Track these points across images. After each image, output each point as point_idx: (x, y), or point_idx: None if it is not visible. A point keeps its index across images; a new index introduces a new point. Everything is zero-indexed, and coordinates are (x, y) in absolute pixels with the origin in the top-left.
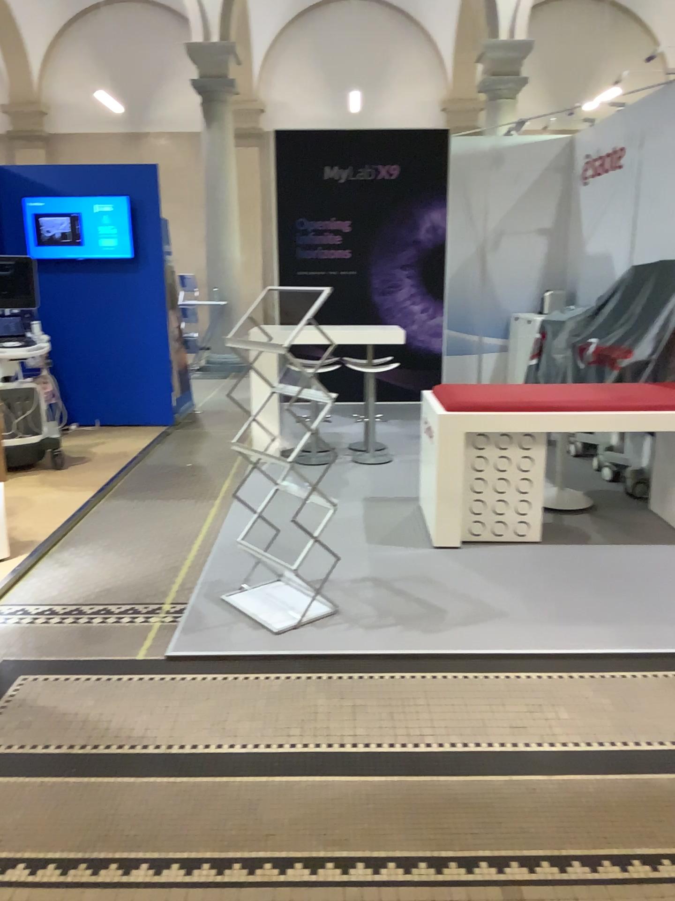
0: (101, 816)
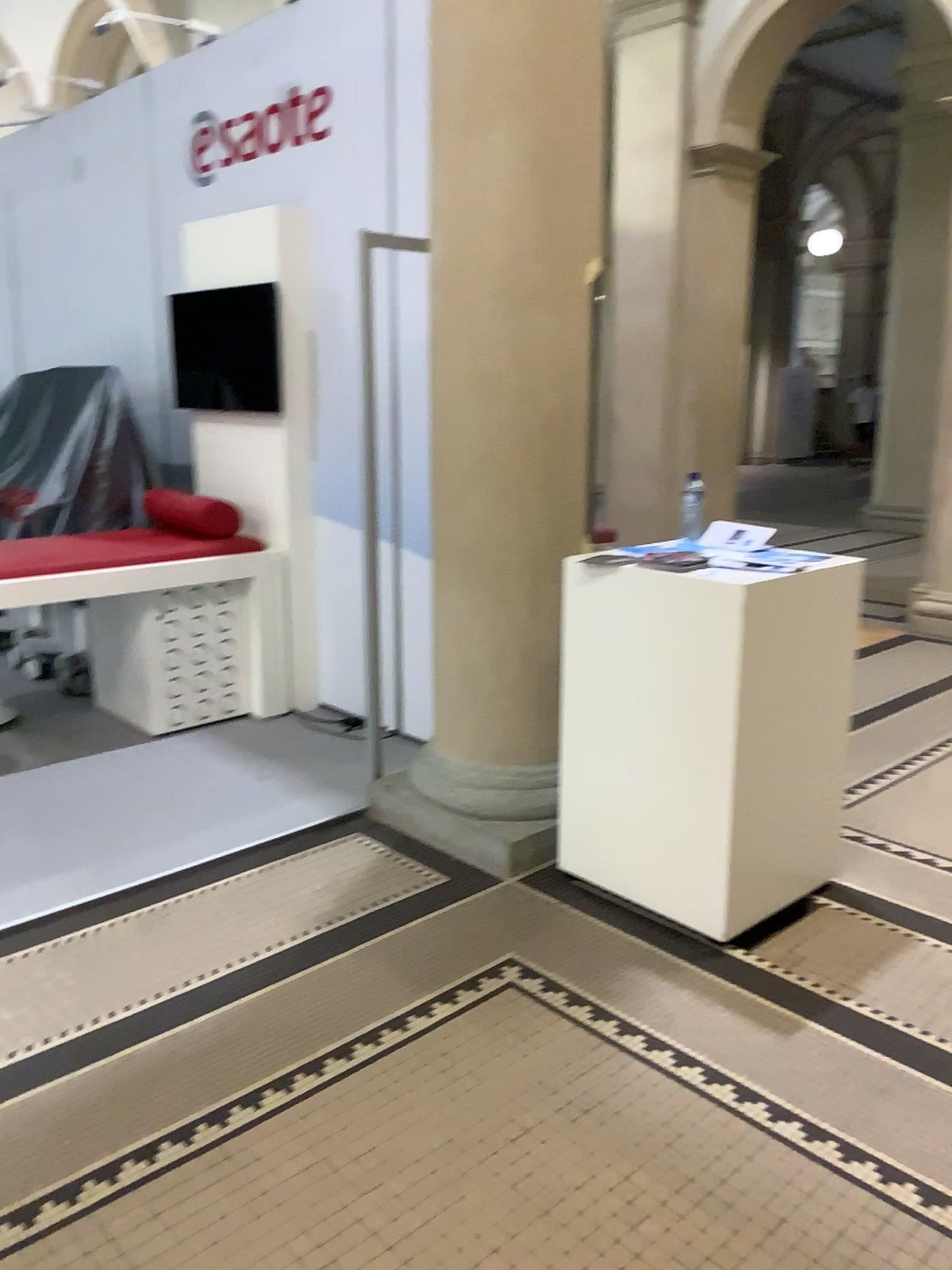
0: None
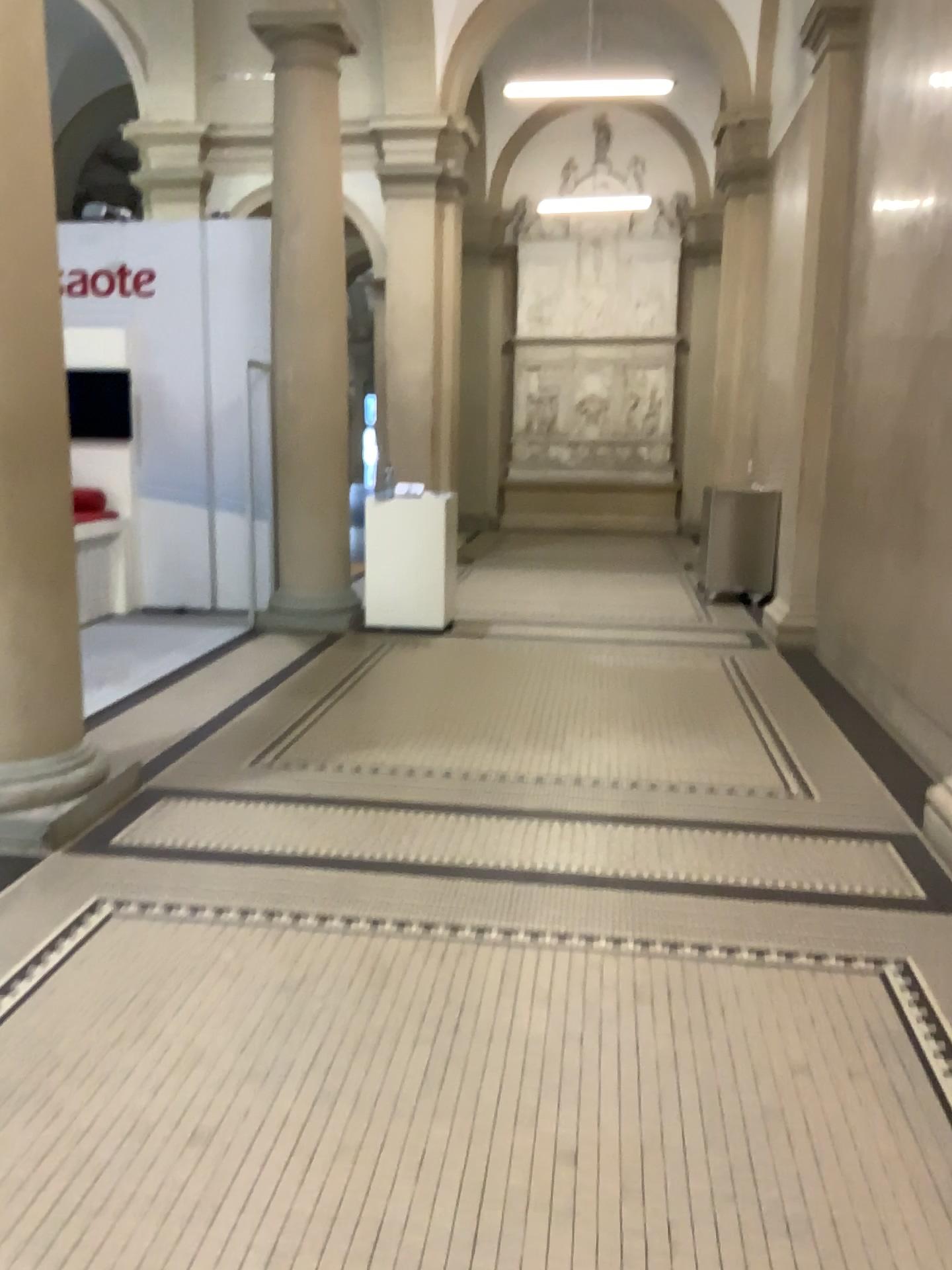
0: (243, 736)
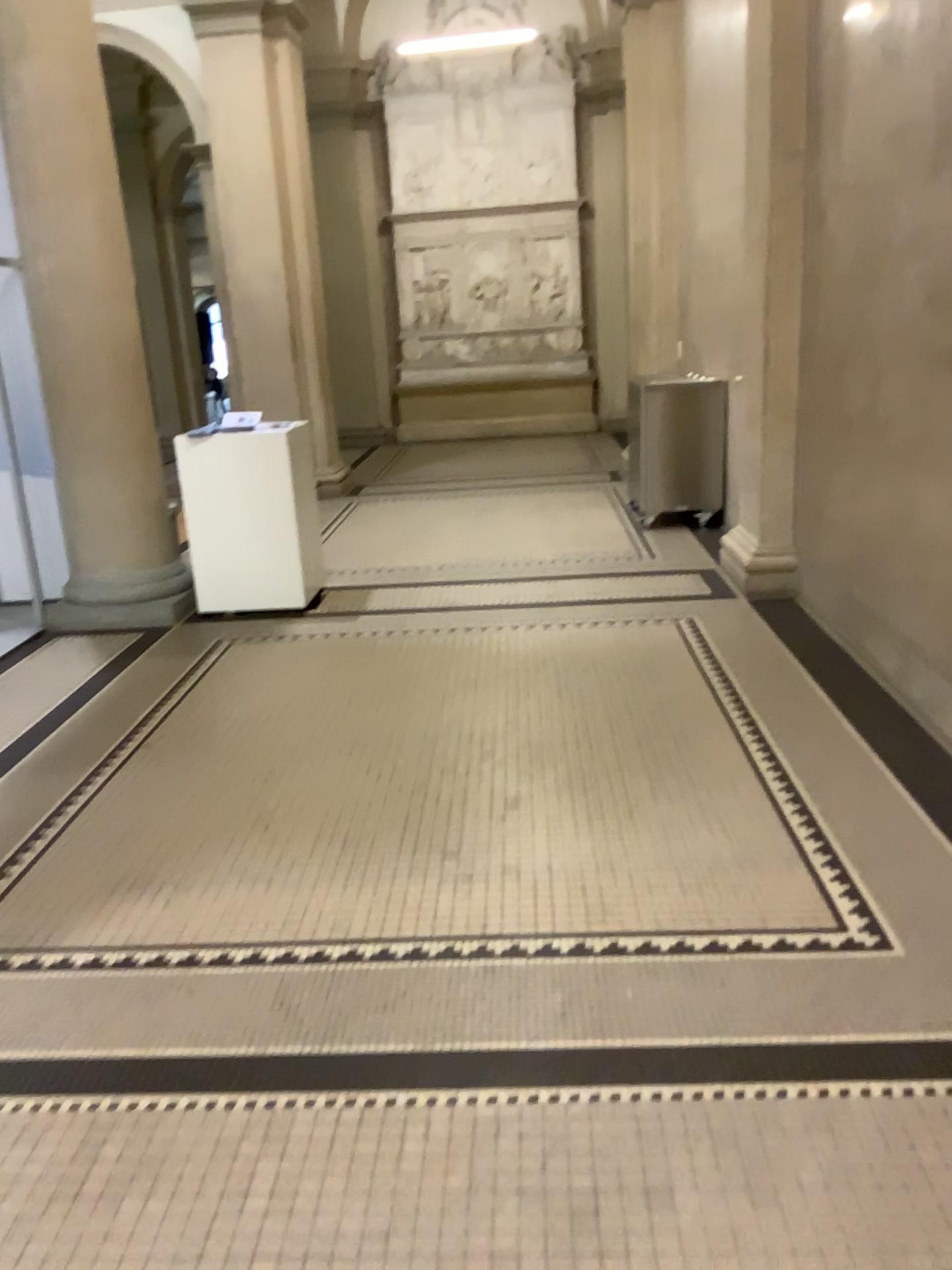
0: None
